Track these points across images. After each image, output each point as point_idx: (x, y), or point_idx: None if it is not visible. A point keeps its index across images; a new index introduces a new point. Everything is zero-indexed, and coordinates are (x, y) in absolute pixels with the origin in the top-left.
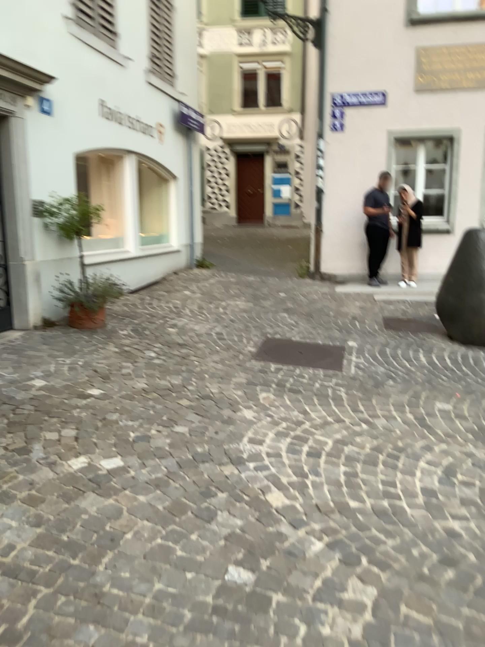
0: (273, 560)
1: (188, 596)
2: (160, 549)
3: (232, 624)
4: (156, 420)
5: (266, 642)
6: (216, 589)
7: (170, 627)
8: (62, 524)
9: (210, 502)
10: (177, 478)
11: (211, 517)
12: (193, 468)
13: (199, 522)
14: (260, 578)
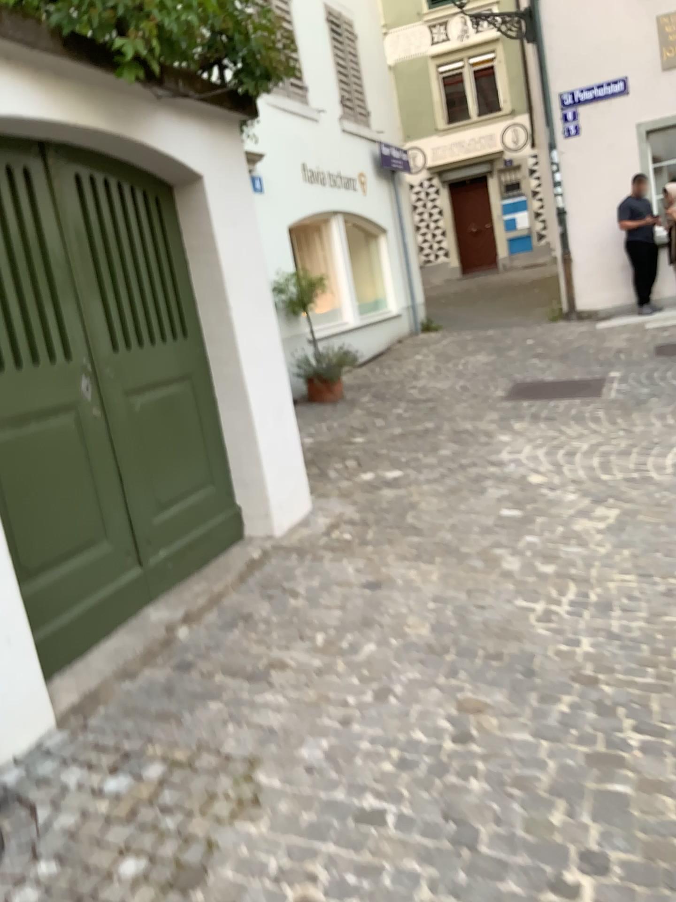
0: (536, 505)
1: (475, 523)
2: (448, 508)
3: (509, 531)
4: (421, 450)
5: (534, 535)
6: (494, 520)
7: (466, 535)
8: (372, 504)
9: (480, 485)
10: (450, 477)
11: (483, 492)
12: (462, 471)
13: (474, 495)
14: (527, 514)
